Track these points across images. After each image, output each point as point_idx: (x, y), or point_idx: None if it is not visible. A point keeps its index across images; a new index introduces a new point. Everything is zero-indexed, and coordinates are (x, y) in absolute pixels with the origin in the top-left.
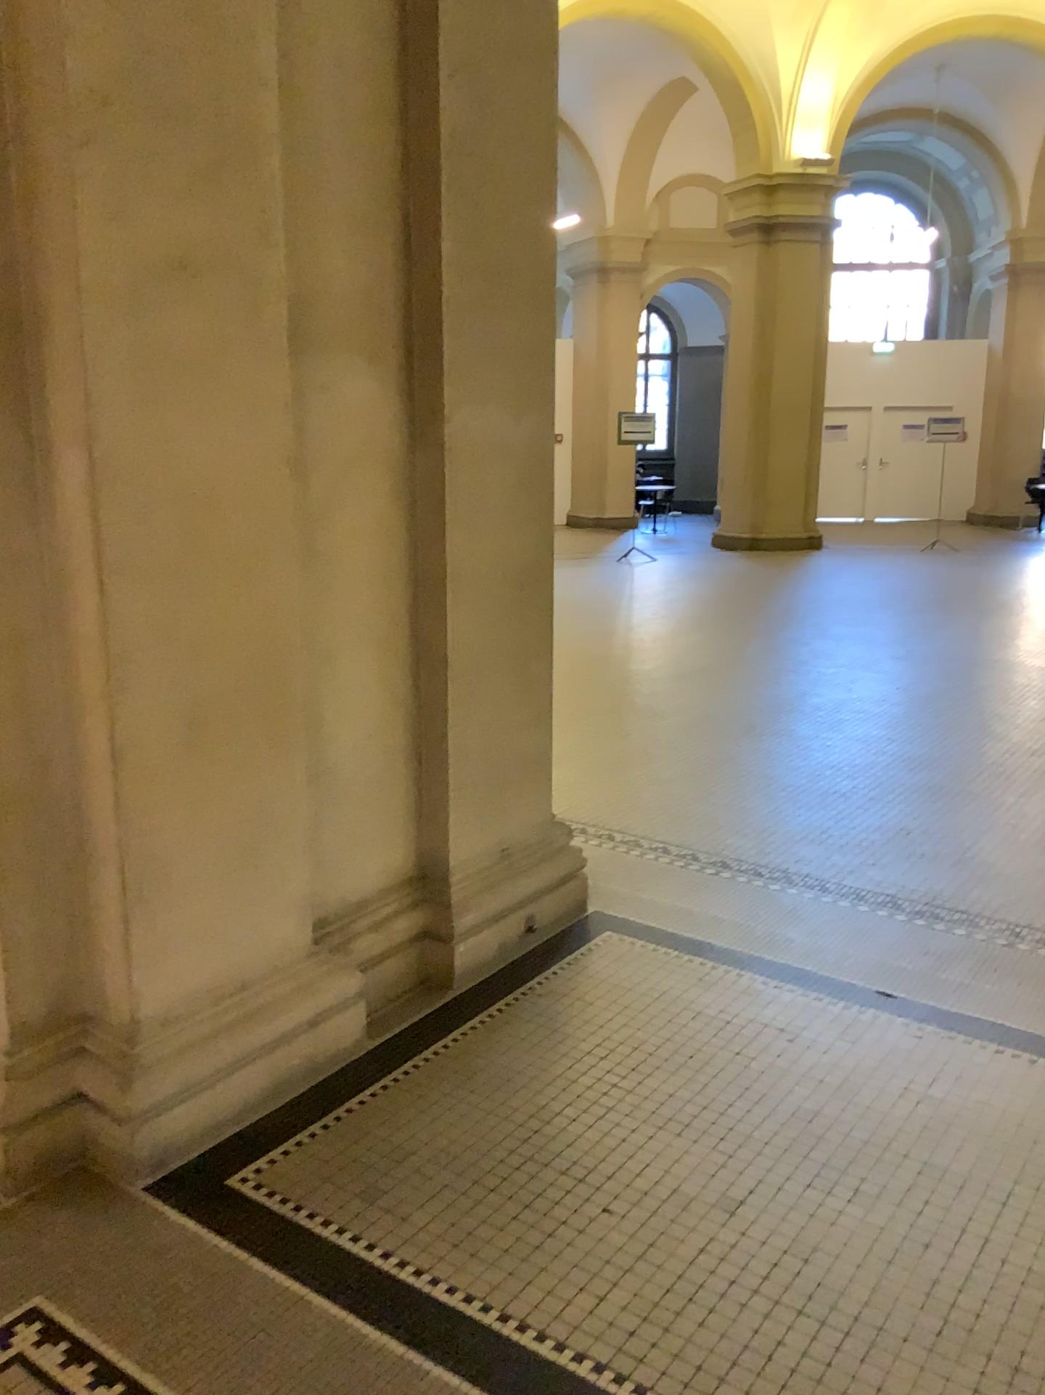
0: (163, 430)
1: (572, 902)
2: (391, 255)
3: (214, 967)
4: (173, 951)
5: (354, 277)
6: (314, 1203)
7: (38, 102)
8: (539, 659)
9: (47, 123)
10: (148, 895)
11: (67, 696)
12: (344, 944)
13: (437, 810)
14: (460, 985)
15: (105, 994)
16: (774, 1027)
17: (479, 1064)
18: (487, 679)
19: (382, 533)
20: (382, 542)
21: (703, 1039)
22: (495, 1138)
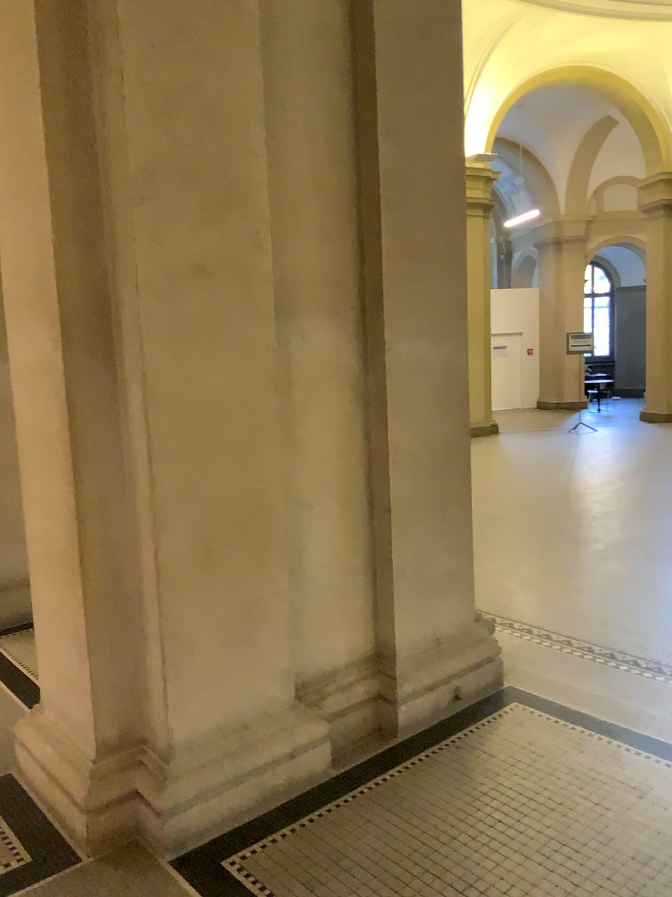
0: (189, 370)
1: (489, 678)
2: (349, 251)
3: (225, 713)
4: (196, 701)
5: (323, 266)
6: (273, 887)
7: (115, 182)
8: (462, 508)
9: (120, 194)
10: (180, 664)
11: (133, 535)
12: (319, 701)
13: (386, 611)
14: (402, 734)
15: (153, 728)
16: (628, 786)
17: (404, 794)
18: (423, 522)
19: (346, 426)
20: (346, 432)
21: (571, 790)
22: (405, 853)
